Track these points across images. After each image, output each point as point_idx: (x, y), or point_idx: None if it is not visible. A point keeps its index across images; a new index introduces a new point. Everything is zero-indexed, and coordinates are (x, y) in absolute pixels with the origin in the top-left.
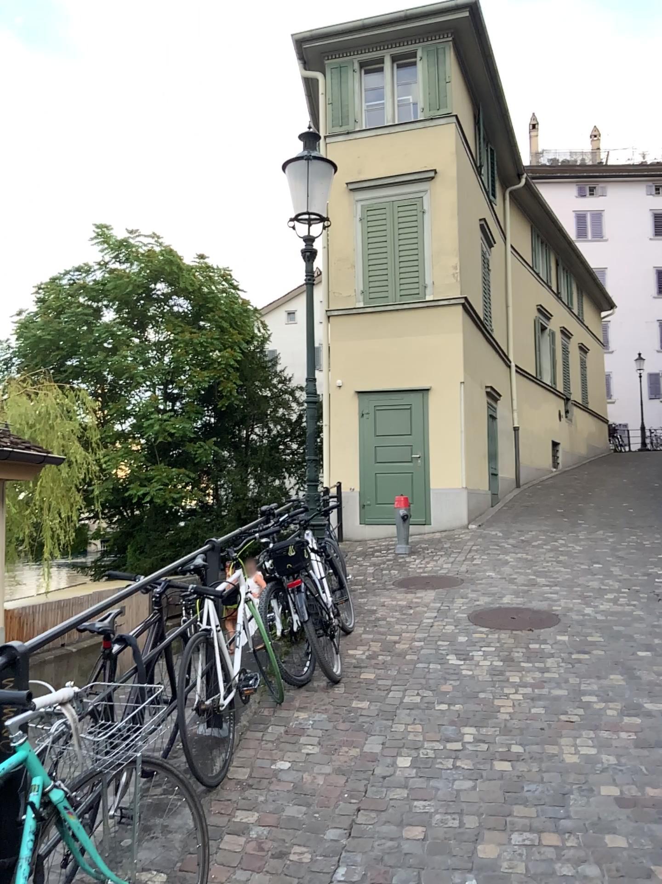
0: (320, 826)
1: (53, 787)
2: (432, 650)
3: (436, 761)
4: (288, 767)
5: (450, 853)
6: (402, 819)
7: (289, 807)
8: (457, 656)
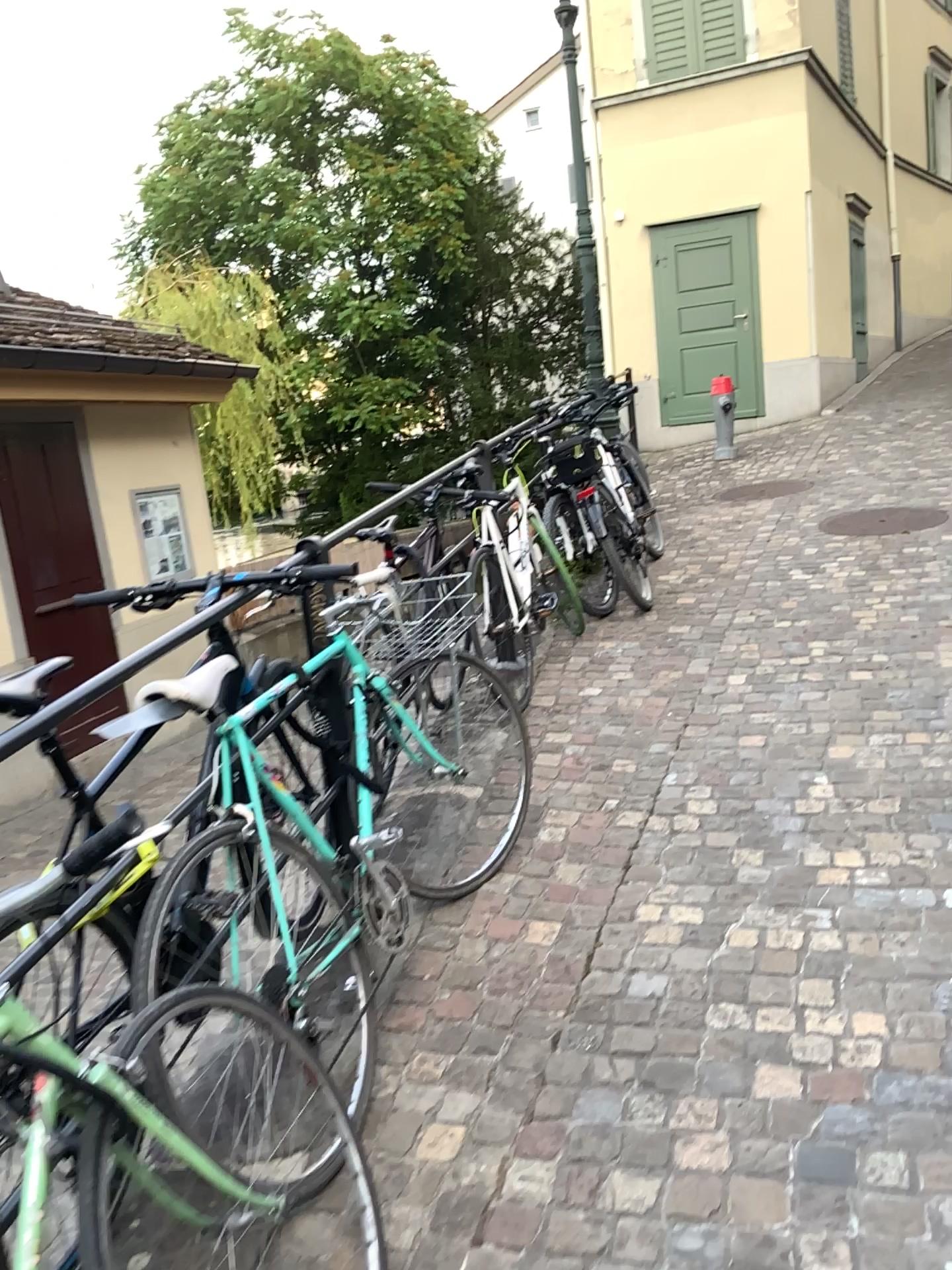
0: (645, 741)
1: (373, 677)
2: (770, 566)
3: (777, 675)
4: (600, 692)
5: (797, 755)
6: (739, 730)
7: (607, 727)
8: (803, 569)
